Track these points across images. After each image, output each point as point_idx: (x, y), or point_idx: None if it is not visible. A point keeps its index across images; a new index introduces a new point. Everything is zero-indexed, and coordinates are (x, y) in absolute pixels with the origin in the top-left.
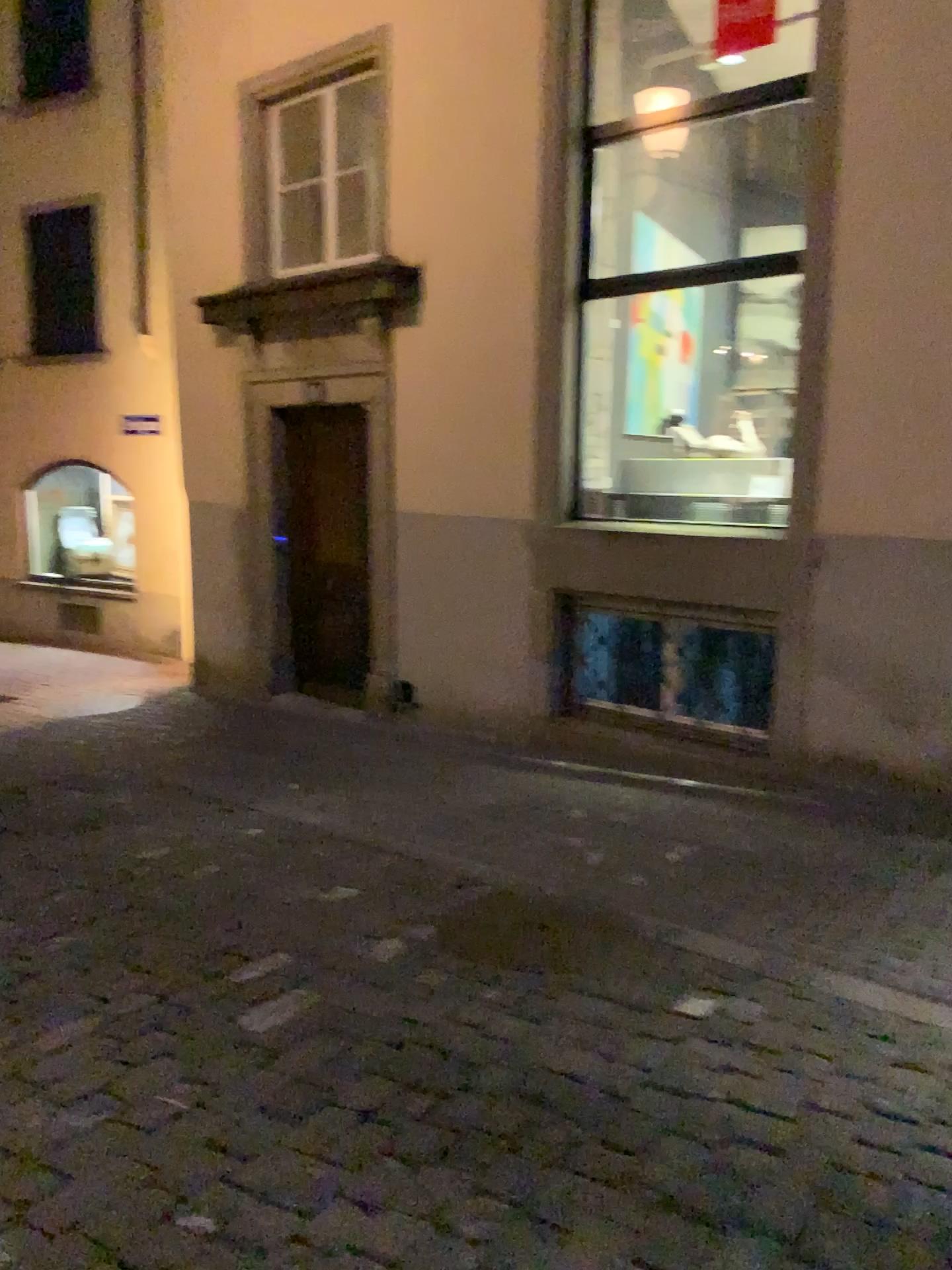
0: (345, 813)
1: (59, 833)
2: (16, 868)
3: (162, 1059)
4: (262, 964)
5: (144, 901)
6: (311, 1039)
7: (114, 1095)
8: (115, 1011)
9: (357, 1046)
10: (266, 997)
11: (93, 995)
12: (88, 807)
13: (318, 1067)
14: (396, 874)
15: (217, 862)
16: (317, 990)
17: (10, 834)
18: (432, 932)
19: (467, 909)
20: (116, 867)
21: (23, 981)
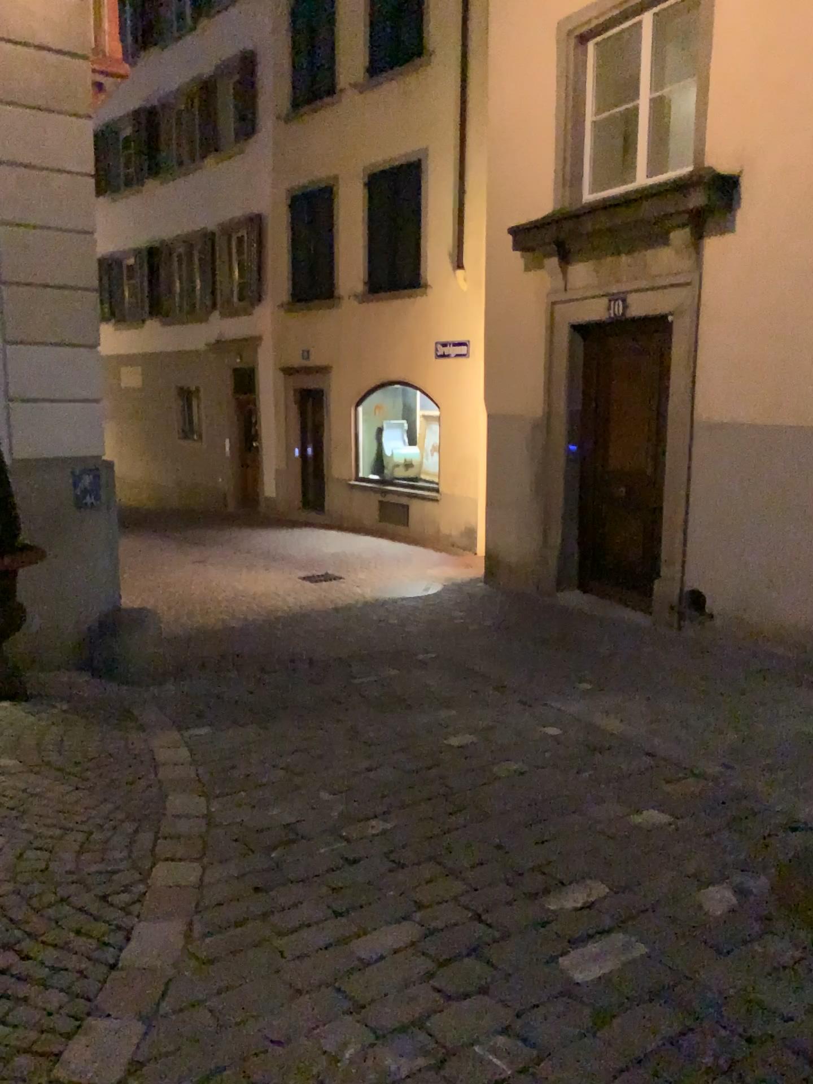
0: (646, 724)
1: (377, 712)
2: (340, 744)
3: (481, 1000)
4: (578, 893)
5: (454, 796)
6: (642, 1008)
7: (432, 1038)
8: (430, 924)
9: (699, 1030)
10: (586, 937)
11: (409, 900)
12: (402, 688)
13: (656, 1053)
14: (711, 802)
15: (522, 762)
16: (641, 939)
17: (336, 708)
18: (764, 883)
19: (801, 861)
20: (427, 754)
21: (344, 870)
